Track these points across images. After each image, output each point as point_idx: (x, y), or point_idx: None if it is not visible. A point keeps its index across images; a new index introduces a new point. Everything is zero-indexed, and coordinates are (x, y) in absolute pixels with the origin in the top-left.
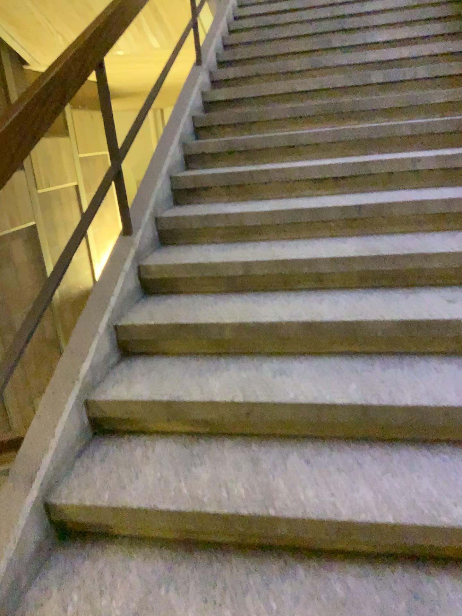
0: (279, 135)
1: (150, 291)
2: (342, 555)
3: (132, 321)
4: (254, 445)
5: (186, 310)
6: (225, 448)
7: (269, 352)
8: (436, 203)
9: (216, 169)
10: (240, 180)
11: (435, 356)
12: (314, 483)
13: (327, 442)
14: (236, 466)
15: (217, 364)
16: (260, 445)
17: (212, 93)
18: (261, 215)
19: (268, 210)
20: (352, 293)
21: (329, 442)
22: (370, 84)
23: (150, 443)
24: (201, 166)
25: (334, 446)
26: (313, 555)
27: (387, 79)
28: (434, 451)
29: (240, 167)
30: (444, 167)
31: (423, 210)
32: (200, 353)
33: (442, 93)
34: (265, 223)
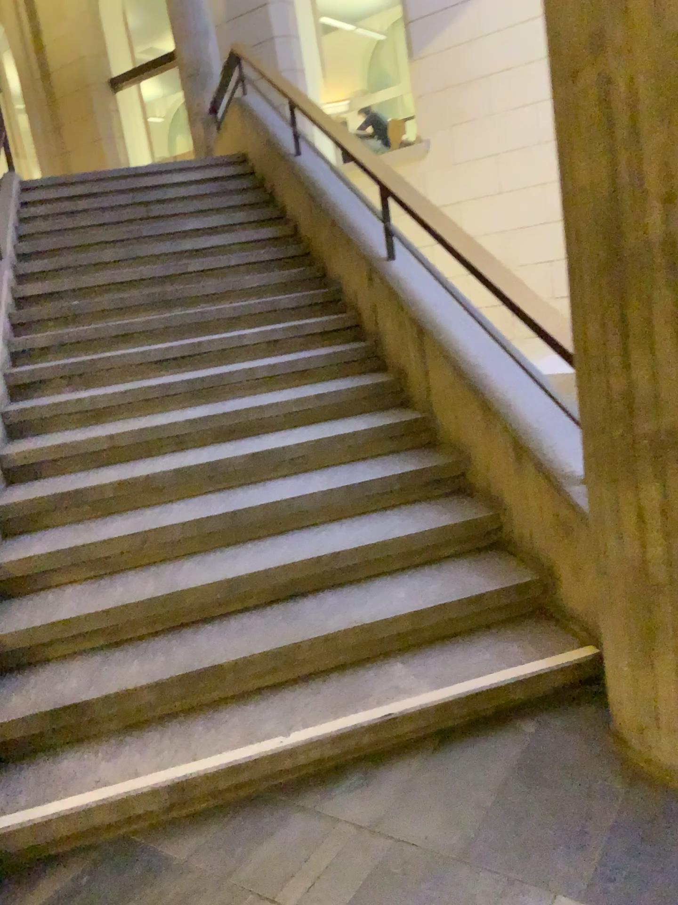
0: (109, 324)
1: (15, 480)
2: (236, 612)
3: (11, 501)
4: (152, 566)
5: (62, 484)
6: (129, 574)
7: (147, 502)
8: (264, 367)
9: (52, 361)
10: (81, 369)
11: (280, 475)
12: (206, 569)
13: (210, 550)
14: (142, 579)
15: (103, 519)
16: (158, 564)
17: (22, 287)
18: (112, 396)
19: (117, 392)
20: (209, 445)
21: (212, 549)
22: (189, 270)
23: (59, 589)
24: (34, 361)
25: (216, 550)
26: (216, 619)
27: (204, 264)
28: (288, 534)
29: (78, 357)
30: (267, 337)
31: (255, 374)
32: (84, 516)
33: (257, 275)
34: (117, 403)
